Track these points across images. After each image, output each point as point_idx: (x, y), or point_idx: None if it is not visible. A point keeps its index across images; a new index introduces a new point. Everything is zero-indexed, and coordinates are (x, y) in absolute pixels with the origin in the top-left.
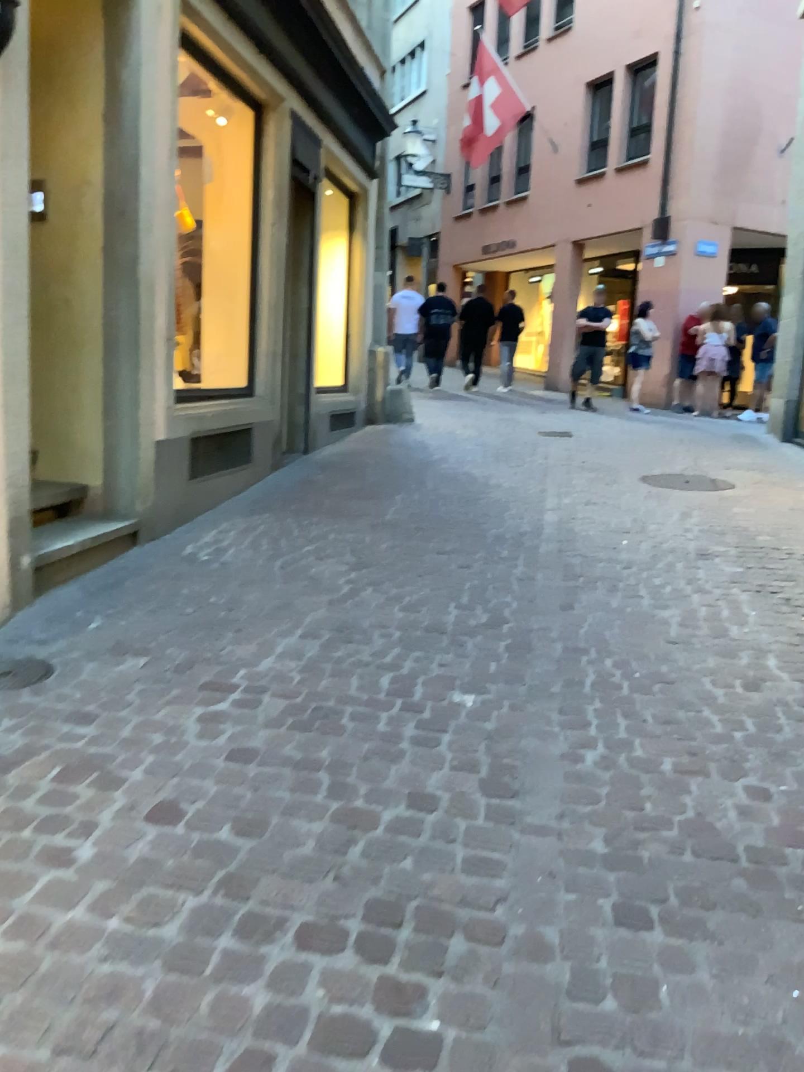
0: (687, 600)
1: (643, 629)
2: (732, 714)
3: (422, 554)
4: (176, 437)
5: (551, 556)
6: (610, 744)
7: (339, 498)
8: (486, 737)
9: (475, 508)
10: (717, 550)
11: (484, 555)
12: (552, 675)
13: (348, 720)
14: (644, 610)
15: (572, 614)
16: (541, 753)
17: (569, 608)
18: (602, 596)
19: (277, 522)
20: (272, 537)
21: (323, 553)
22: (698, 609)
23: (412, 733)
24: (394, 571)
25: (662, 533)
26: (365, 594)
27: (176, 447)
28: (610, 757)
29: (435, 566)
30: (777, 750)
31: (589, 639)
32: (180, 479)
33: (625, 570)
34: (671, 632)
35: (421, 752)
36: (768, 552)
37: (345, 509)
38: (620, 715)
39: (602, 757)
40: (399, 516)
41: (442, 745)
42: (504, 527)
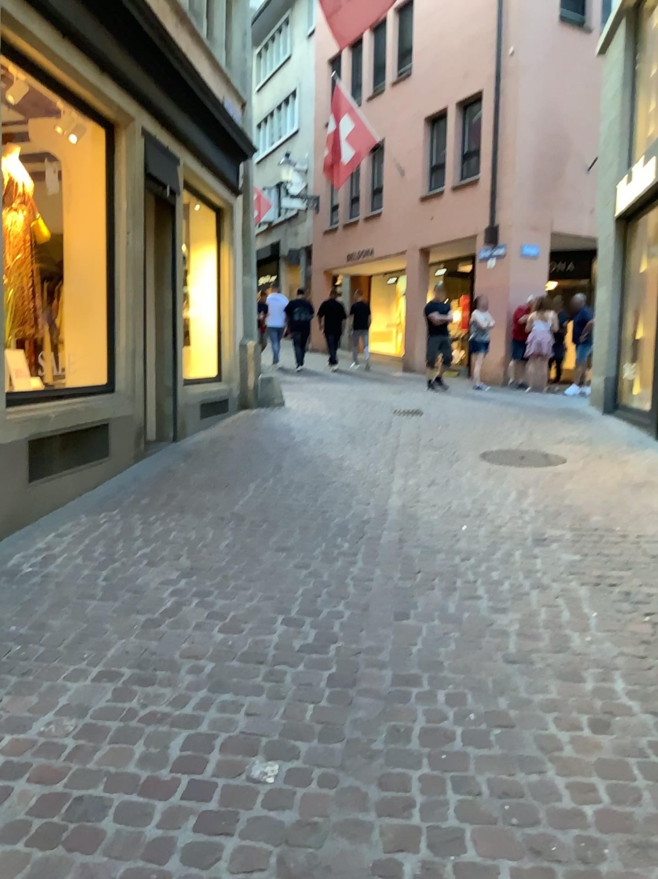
0: (526, 601)
1: (480, 644)
2: (581, 777)
3: (258, 555)
4: (7, 442)
5: (389, 551)
6: (433, 841)
7: (188, 491)
8: (278, 841)
9: (320, 496)
10: (554, 535)
11: (321, 553)
12: (373, 722)
13: (107, 821)
14: (481, 616)
15: (404, 625)
16: (346, 865)
17: (402, 618)
18: (437, 599)
19: (117, 522)
20: (105, 541)
21: (152, 559)
22: (537, 613)
23: (185, 839)
24: (223, 577)
25: (500, 517)
26: (183, 612)
27: (8, 452)
28: (431, 871)
29: (268, 569)
30: (641, 844)
31: (421, 662)
32: (12, 484)
33: (462, 563)
34: (510, 648)
35: (189, 877)
36: (603, 534)
37: (192, 503)
38: (448, 786)
39: (421, 872)
40: (243, 509)
41: (219, 862)
42: (346, 518)
